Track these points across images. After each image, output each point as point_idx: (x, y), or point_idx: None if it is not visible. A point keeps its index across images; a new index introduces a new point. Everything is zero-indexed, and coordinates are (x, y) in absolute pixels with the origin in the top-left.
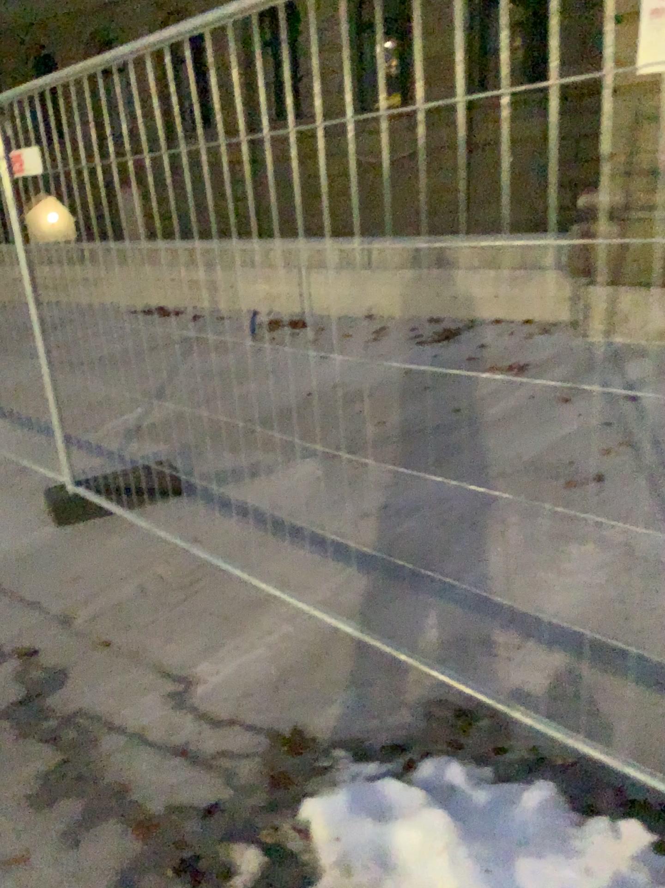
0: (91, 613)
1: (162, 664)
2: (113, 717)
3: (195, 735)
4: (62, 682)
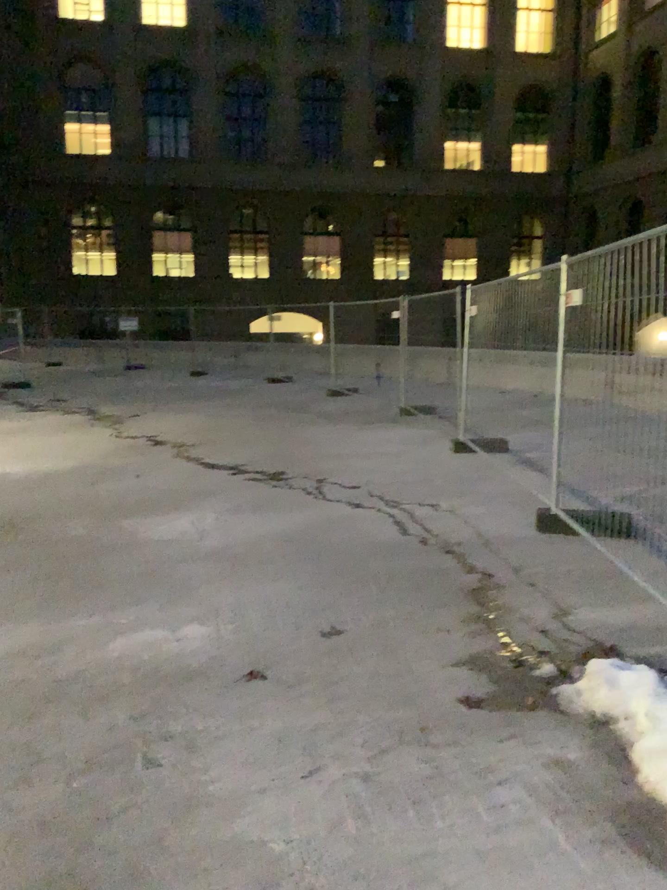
0: (532, 568)
1: (556, 597)
2: (516, 605)
3: (553, 623)
4: (499, 586)
